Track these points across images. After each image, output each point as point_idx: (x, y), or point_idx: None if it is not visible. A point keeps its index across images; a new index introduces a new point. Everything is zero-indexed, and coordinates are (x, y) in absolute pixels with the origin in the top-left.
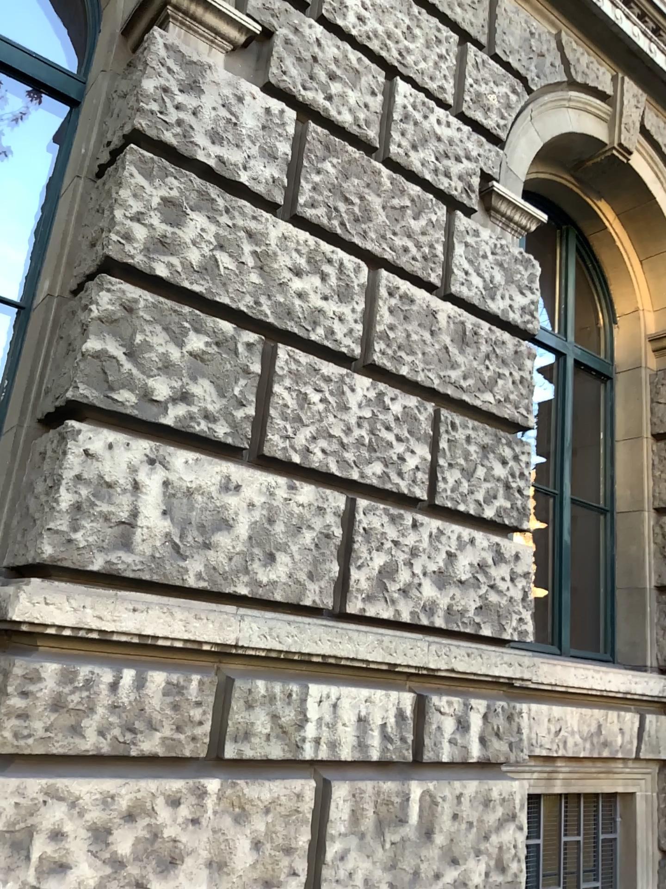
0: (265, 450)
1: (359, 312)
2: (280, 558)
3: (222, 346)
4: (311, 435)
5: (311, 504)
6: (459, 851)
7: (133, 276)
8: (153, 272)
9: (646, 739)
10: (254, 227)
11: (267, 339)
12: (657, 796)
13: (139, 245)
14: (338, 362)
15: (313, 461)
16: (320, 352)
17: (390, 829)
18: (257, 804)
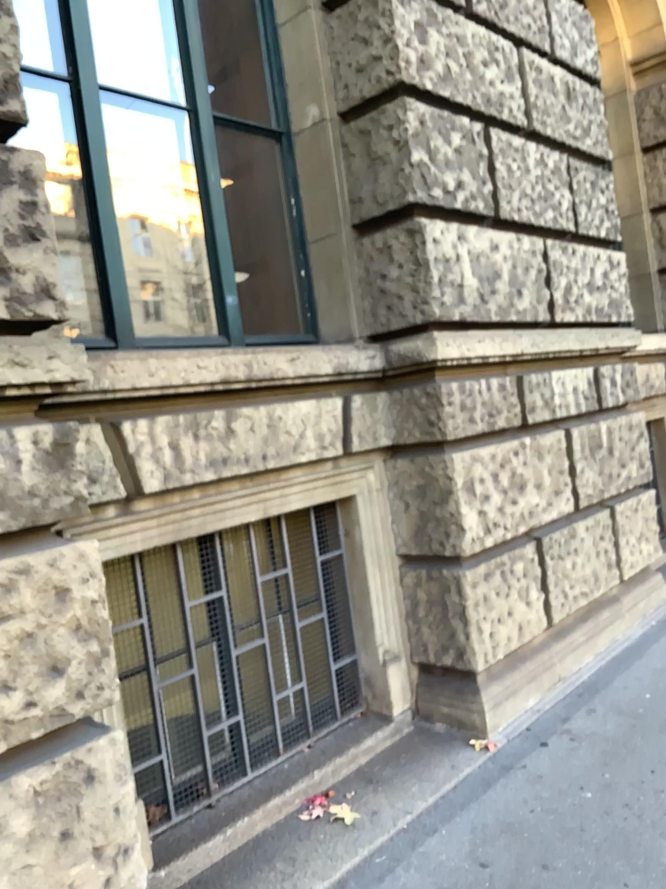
0: (502, 214)
1: (519, 90)
2: (523, 291)
3: (468, 139)
4: (518, 197)
5: (527, 249)
6: (626, 458)
7: (414, 94)
8: (424, 88)
9: None
10: (458, 31)
11: (484, 127)
12: None
13: (413, 67)
14: (519, 135)
15: (522, 217)
16: (509, 129)
17: (598, 450)
18: (547, 448)
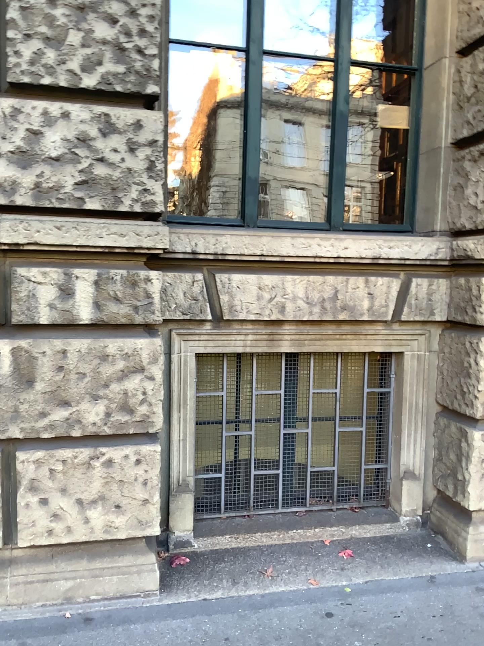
0: None
1: None
2: None
3: None
4: None
5: None
6: (65, 395)
7: None
8: None
9: (412, 302)
10: None
11: None
12: (433, 354)
13: None
14: None
15: None
16: None
17: None
18: None
